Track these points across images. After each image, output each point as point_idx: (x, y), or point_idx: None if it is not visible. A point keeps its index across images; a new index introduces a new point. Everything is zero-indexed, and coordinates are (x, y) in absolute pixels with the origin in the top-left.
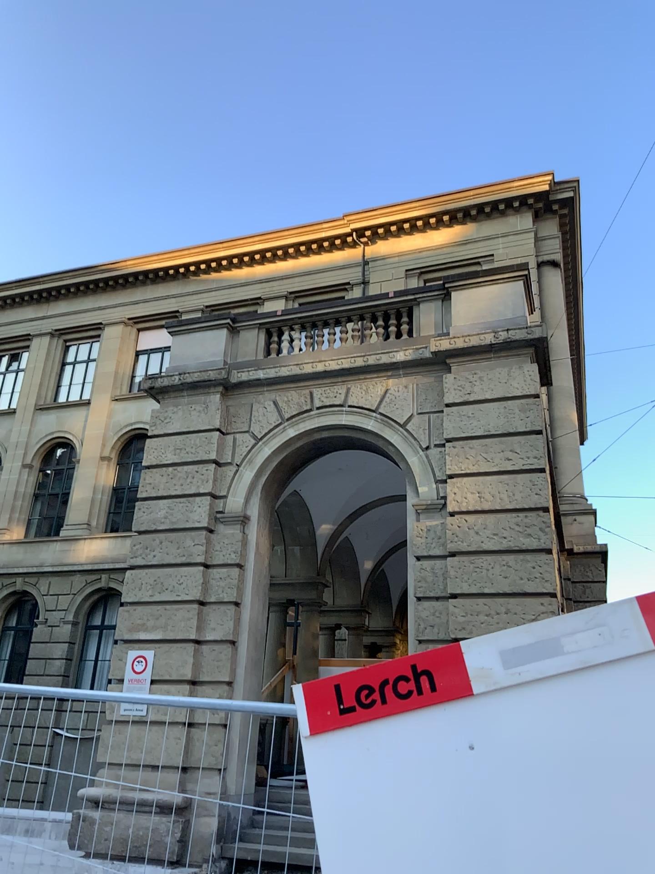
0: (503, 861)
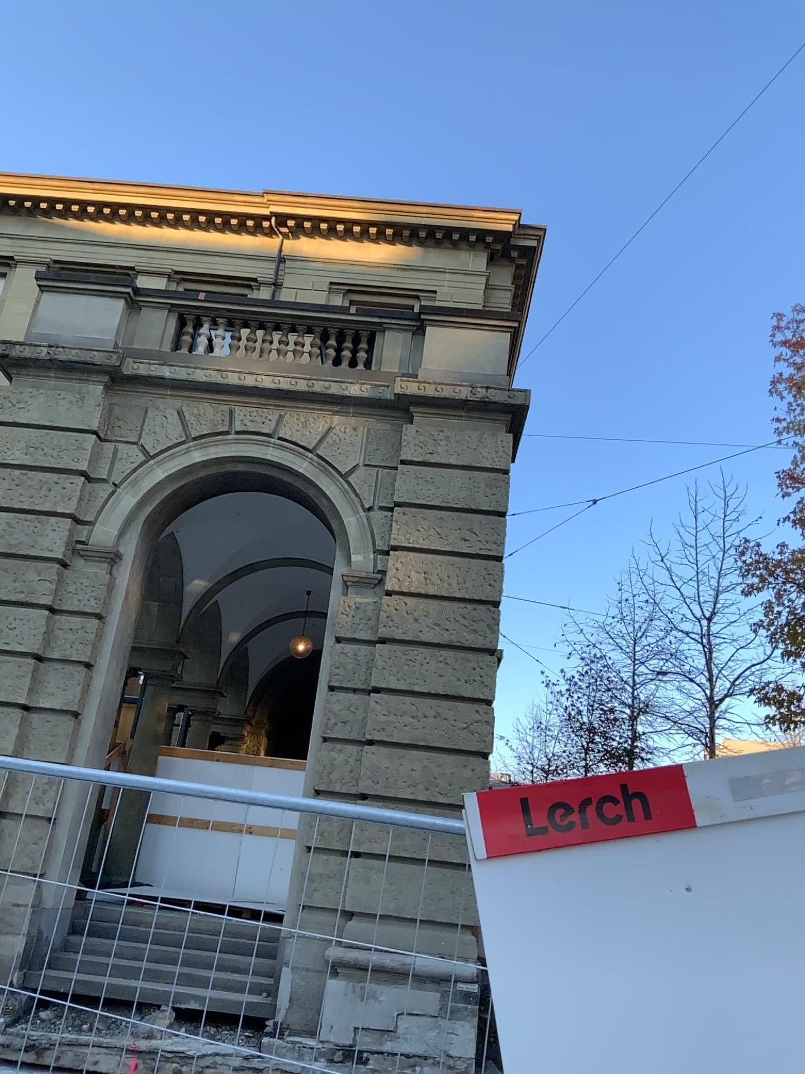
0: (739, 1026)
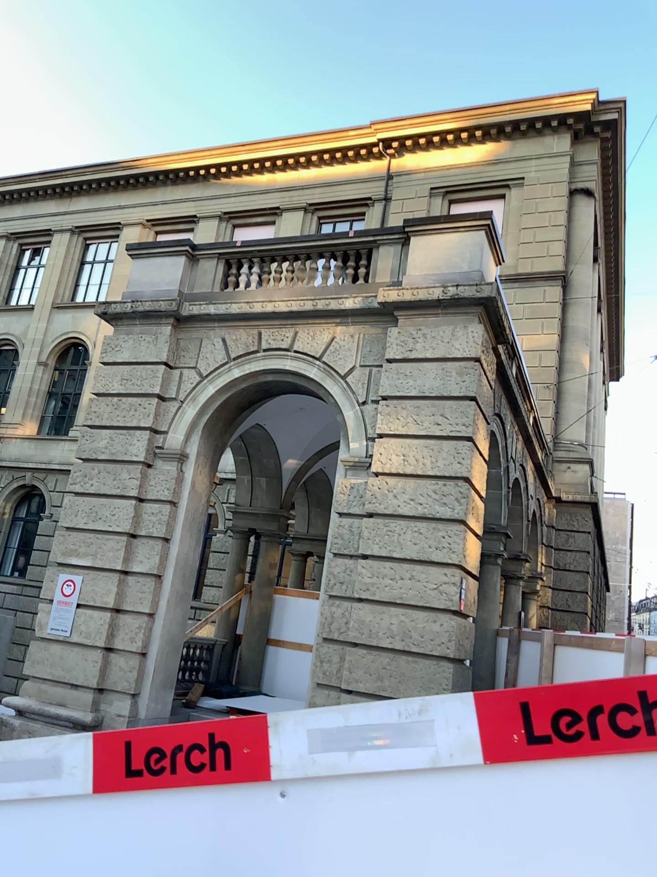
0: None
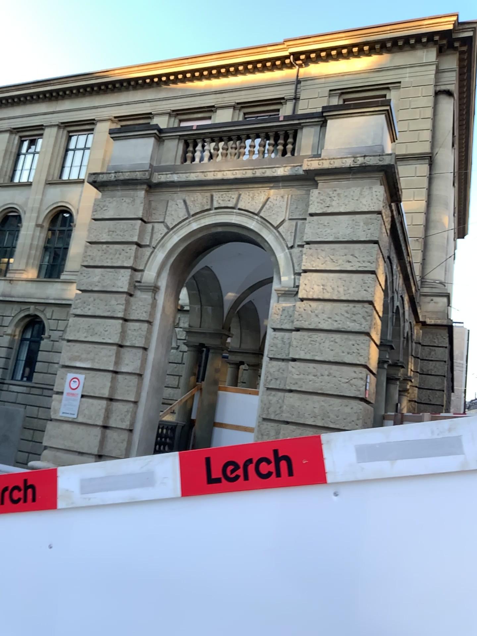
0: None
